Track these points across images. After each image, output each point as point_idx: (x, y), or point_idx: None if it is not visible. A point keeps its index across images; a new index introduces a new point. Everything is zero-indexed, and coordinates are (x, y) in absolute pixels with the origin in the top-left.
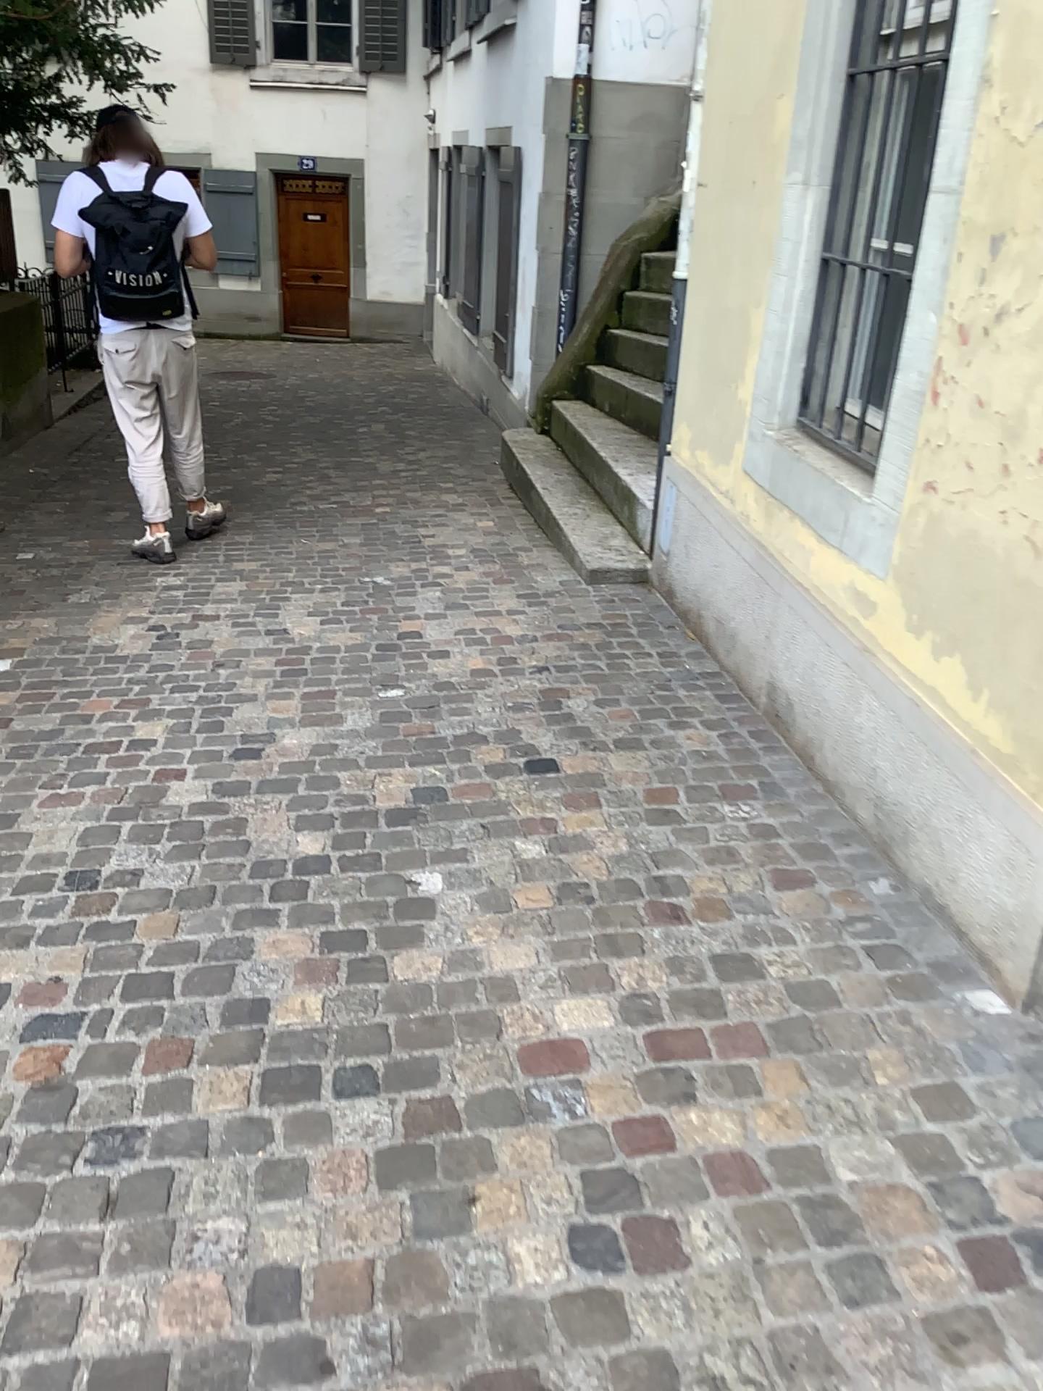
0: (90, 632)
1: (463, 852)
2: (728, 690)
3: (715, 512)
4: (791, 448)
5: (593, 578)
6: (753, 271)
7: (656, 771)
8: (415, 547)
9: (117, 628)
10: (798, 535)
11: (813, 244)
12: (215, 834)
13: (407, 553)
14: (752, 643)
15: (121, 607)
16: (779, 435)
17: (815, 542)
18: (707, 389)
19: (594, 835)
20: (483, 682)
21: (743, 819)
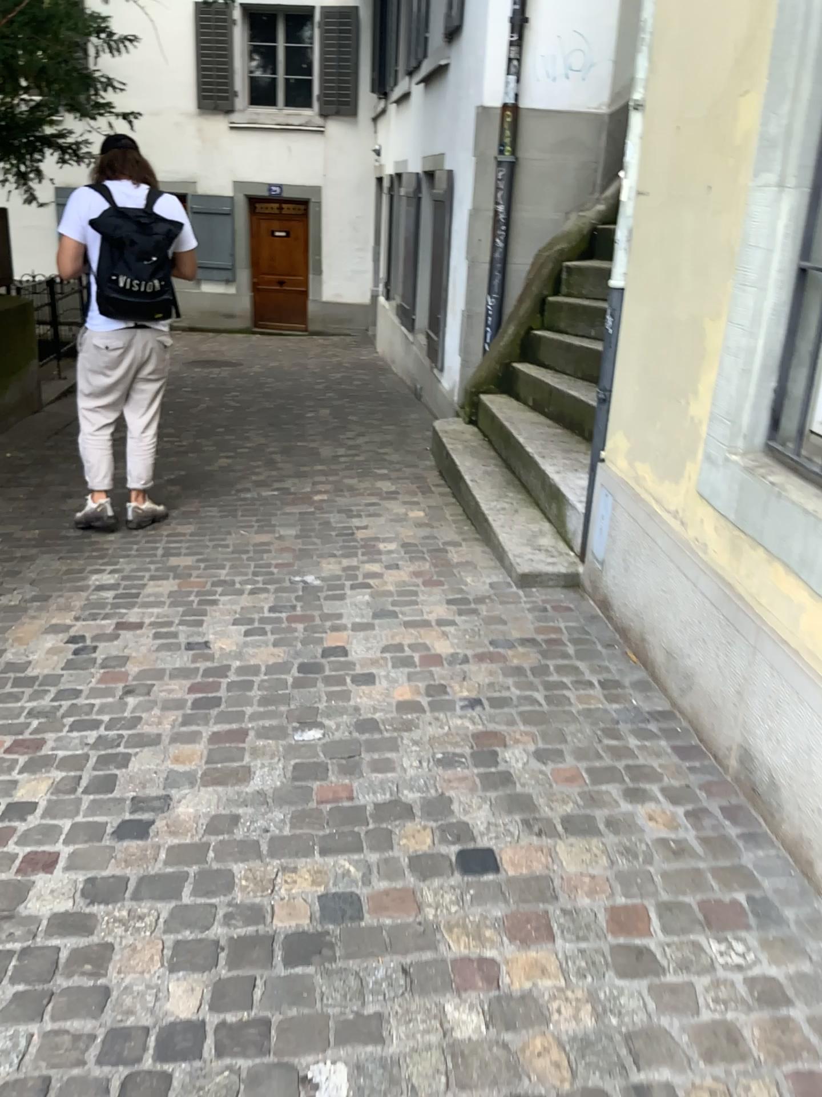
0: (5, 645)
1: (378, 1028)
2: (685, 744)
3: (666, 537)
4: (762, 477)
5: (523, 583)
6: (707, 279)
7: (618, 878)
8: (348, 541)
9: (34, 639)
10: (779, 583)
11: (788, 251)
12: (67, 976)
13: (338, 549)
14: (716, 695)
15: (45, 612)
16: (744, 460)
17: (807, 599)
18: (654, 404)
19: (547, 995)
20: (410, 725)
21: (737, 969)
